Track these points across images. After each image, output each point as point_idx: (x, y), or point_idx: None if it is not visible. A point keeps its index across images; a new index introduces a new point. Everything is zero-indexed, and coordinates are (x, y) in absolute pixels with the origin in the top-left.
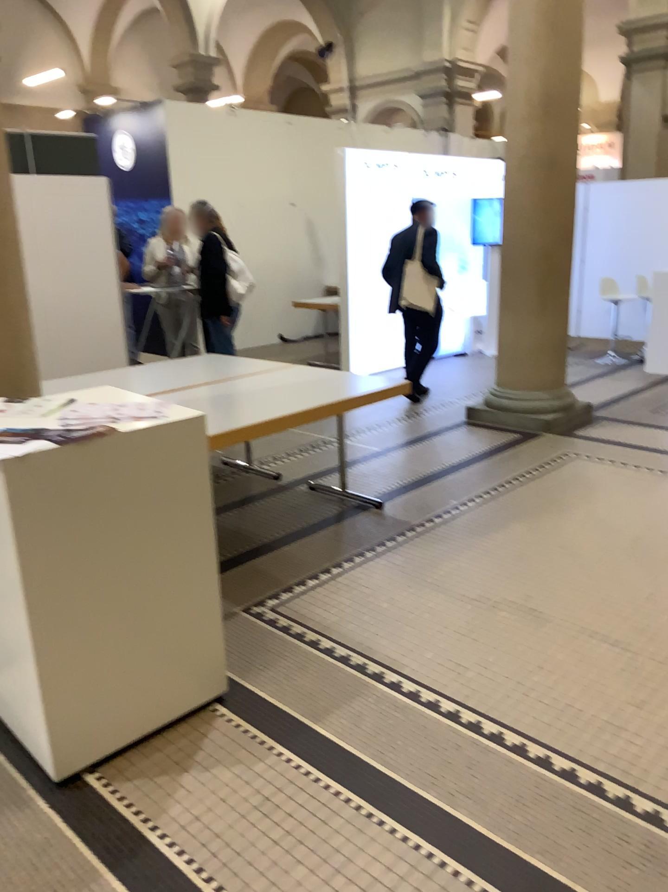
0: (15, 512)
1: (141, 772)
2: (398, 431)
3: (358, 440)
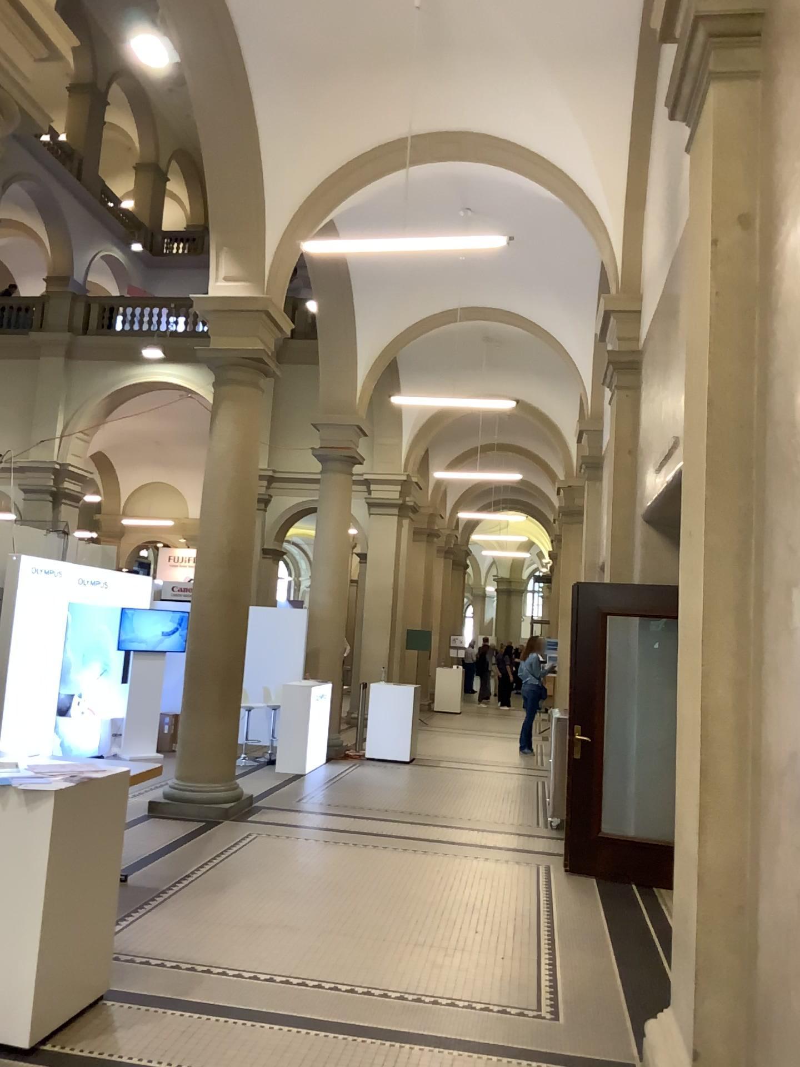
0: (48, 827)
1: (81, 1038)
2: None
3: None
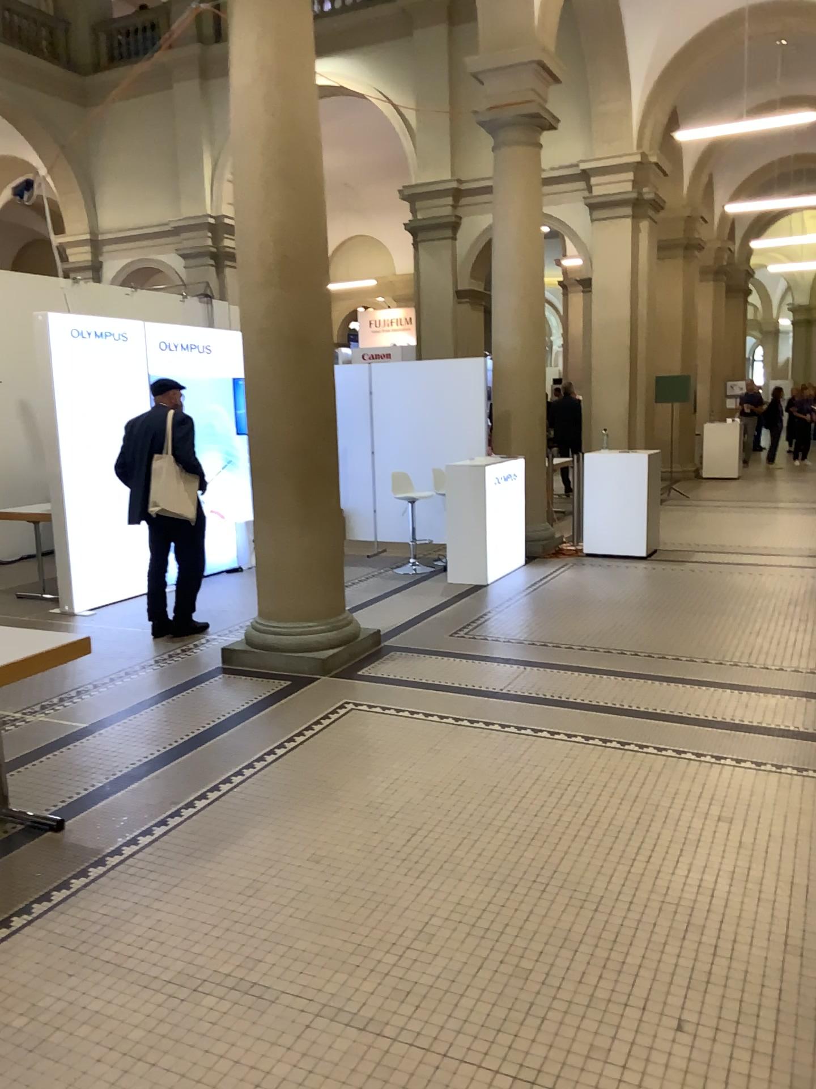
0: None
1: None
2: (119, 694)
3: (54, 715)
